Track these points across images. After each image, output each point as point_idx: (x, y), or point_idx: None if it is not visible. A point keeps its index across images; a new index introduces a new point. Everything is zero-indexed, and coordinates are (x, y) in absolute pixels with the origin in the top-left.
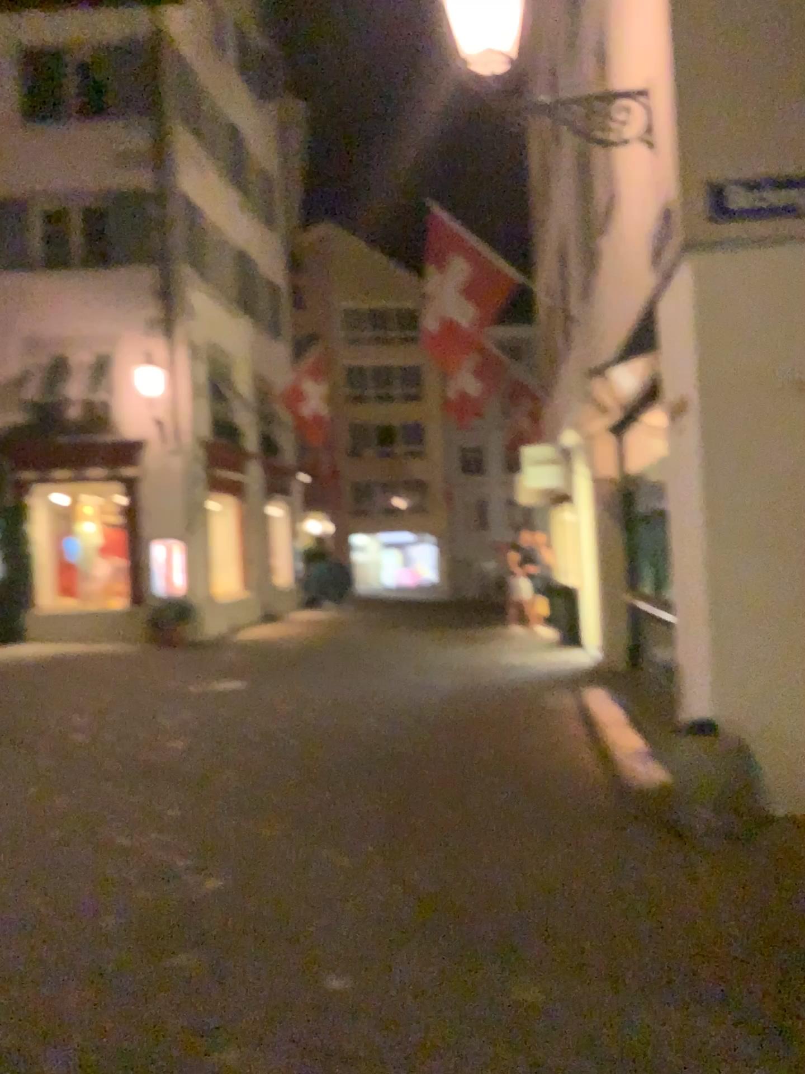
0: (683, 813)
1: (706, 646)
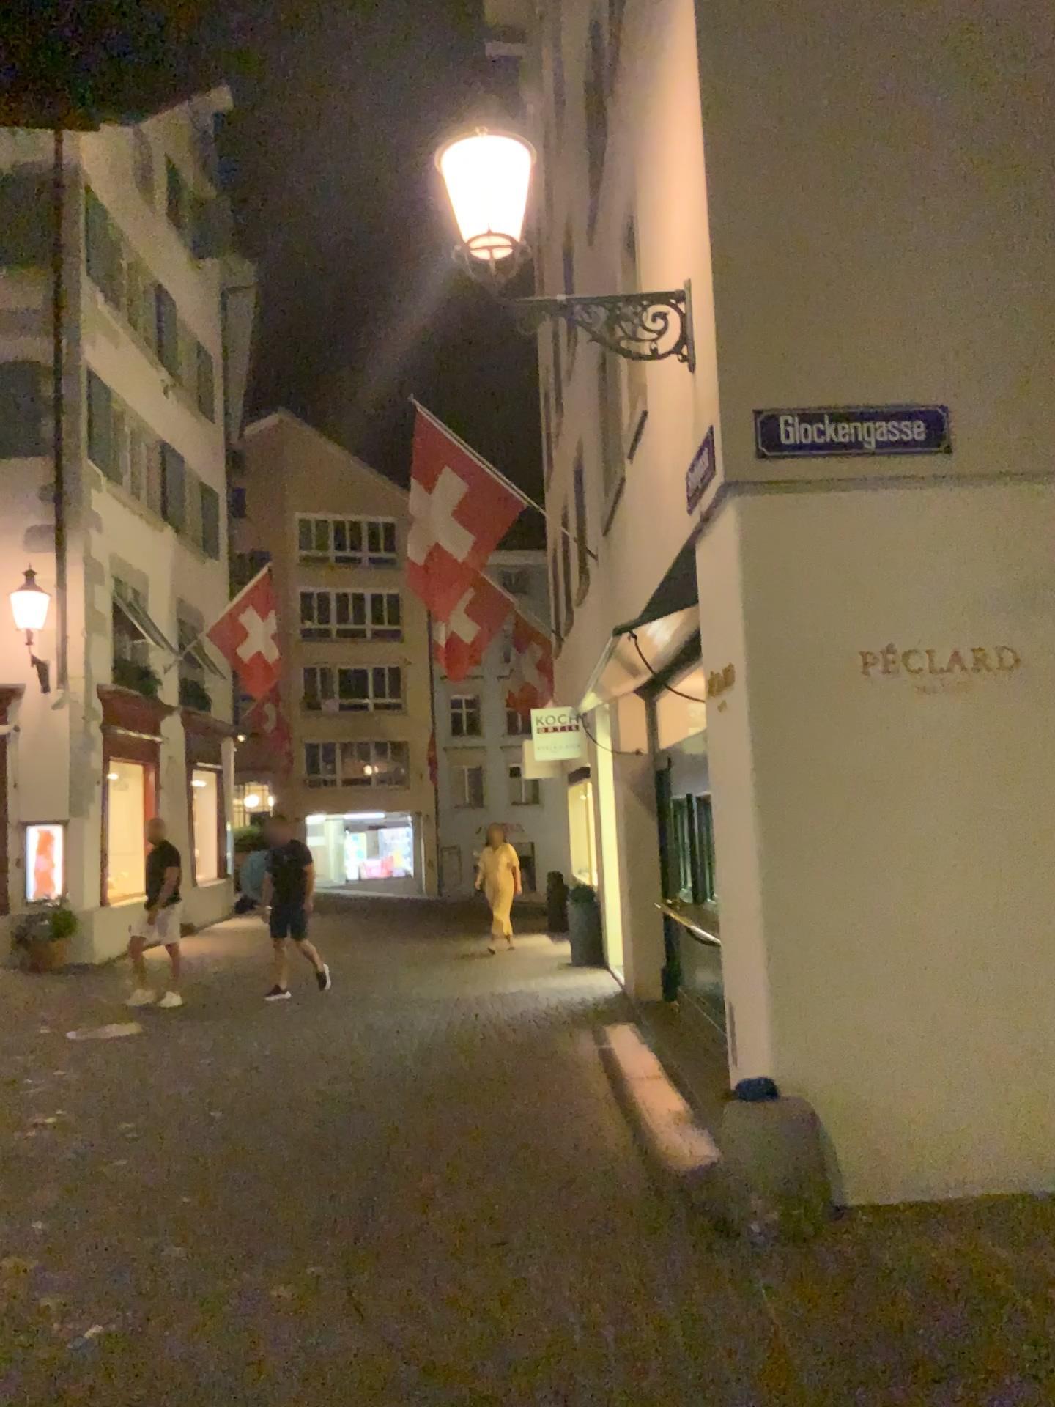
0: (741, 1200)
1: (765, 979)
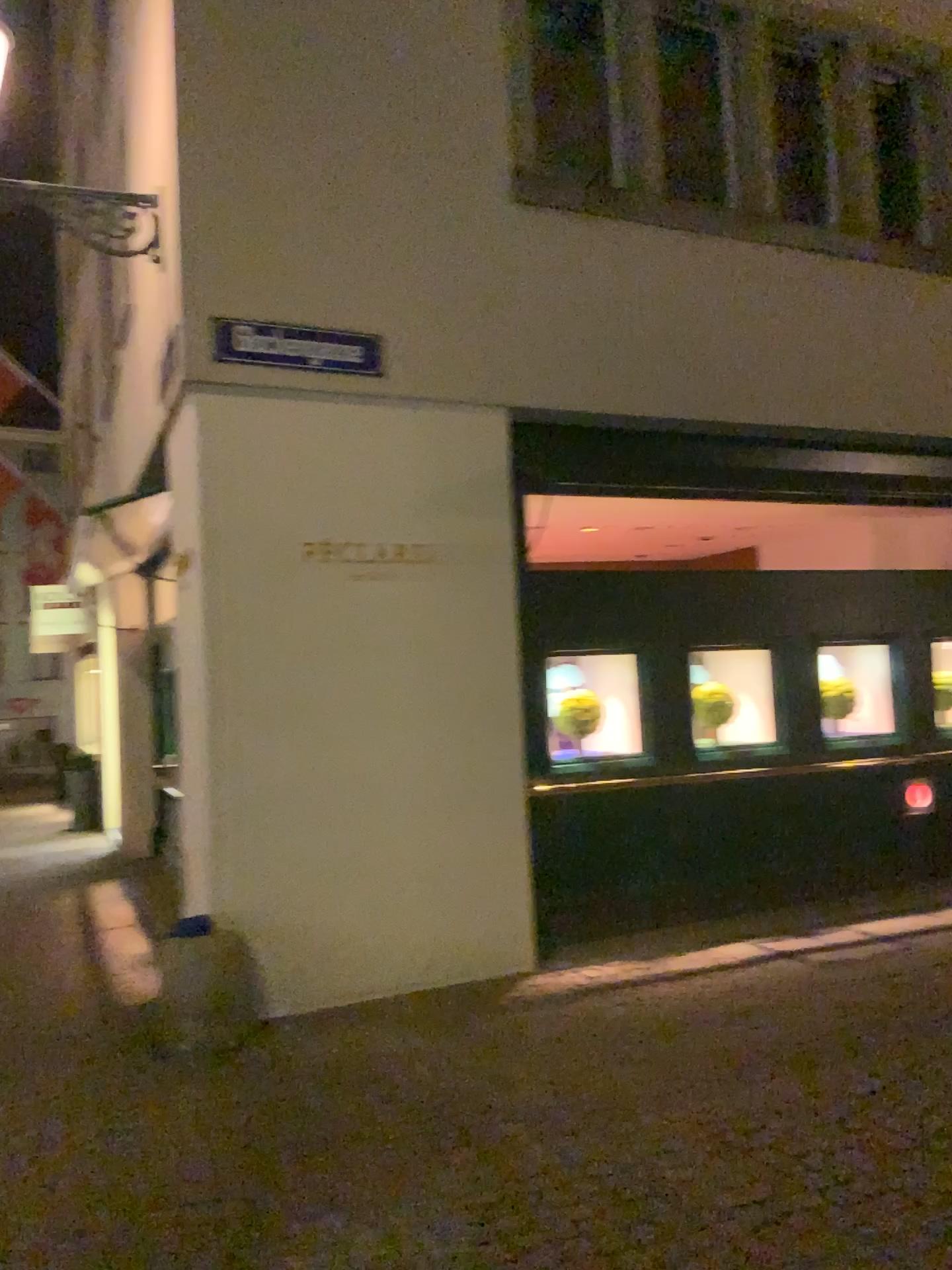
0: (174, 1028)
1: (206, 831)
